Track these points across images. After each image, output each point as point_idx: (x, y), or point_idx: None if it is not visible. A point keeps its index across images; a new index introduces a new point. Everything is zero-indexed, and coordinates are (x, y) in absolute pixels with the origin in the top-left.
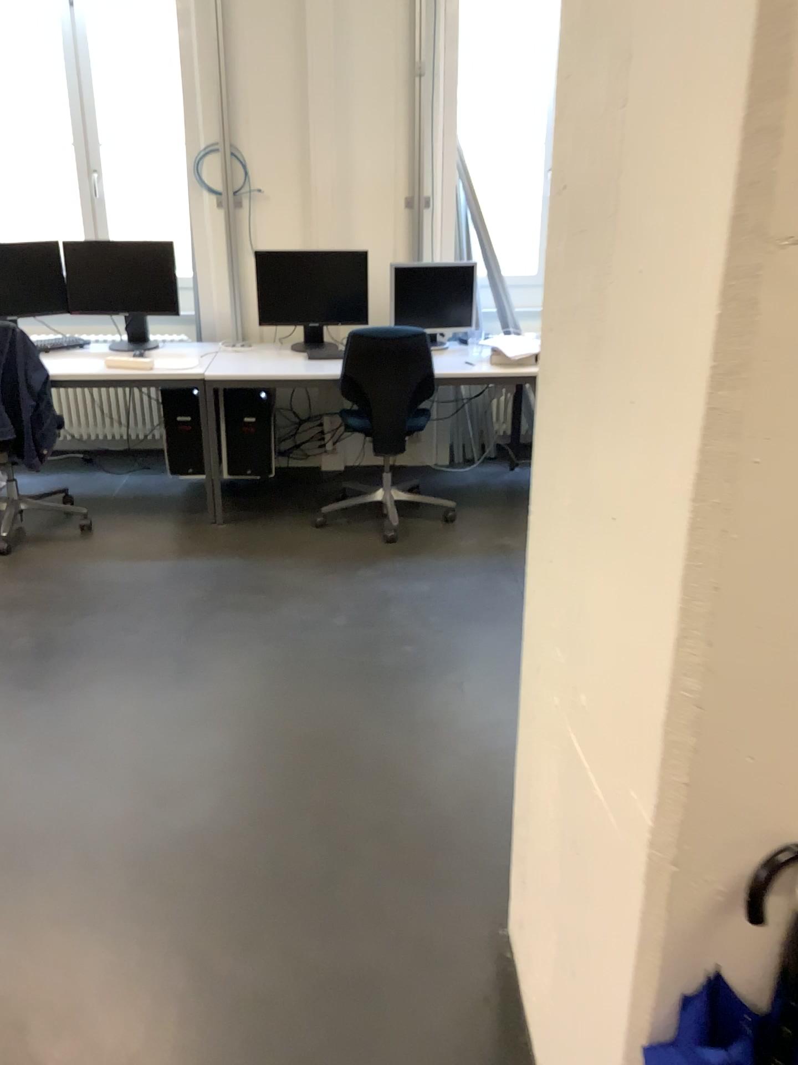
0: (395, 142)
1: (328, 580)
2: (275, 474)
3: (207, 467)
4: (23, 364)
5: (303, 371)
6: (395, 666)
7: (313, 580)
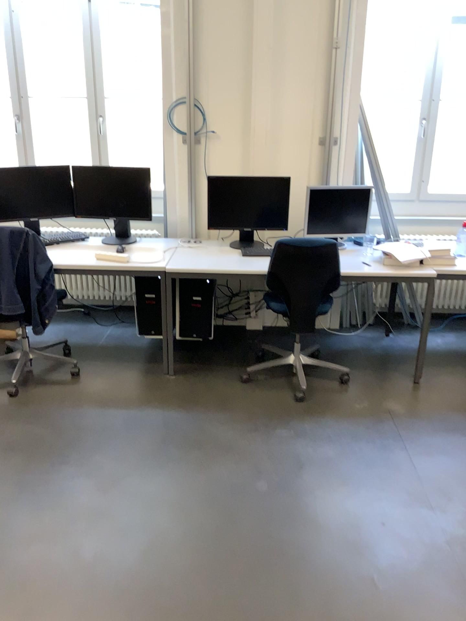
0: (312, 98)
1: (253, 438)
2: (213, 332)
3: (165, 331)
4: (34, 257)
5: (238, 266)
6: (313, 546)
7: (241, 437)
